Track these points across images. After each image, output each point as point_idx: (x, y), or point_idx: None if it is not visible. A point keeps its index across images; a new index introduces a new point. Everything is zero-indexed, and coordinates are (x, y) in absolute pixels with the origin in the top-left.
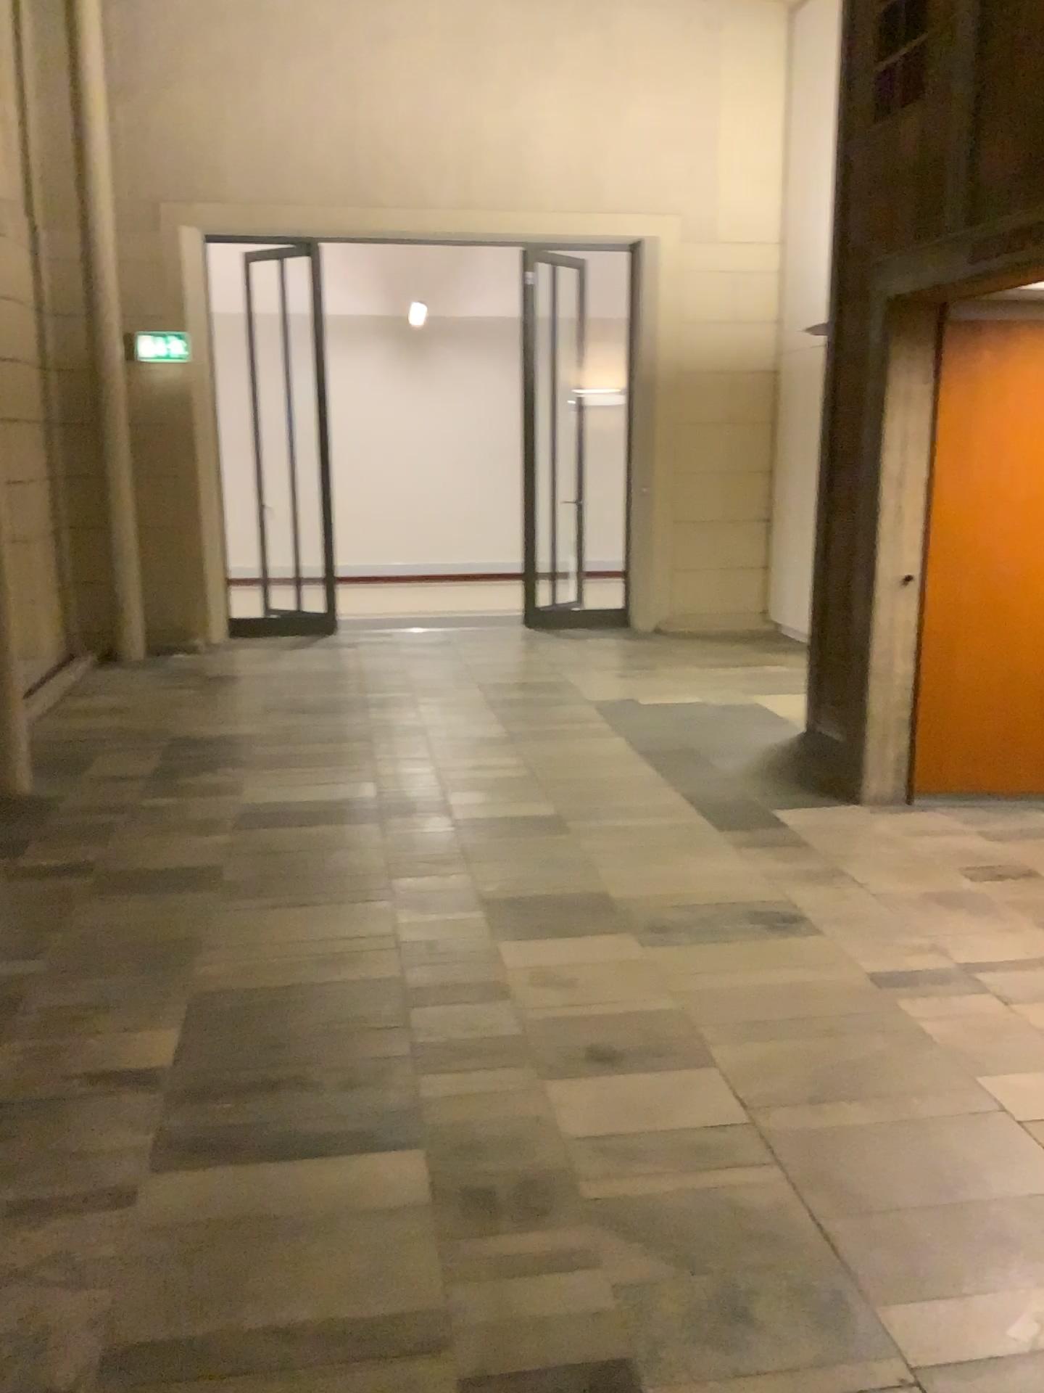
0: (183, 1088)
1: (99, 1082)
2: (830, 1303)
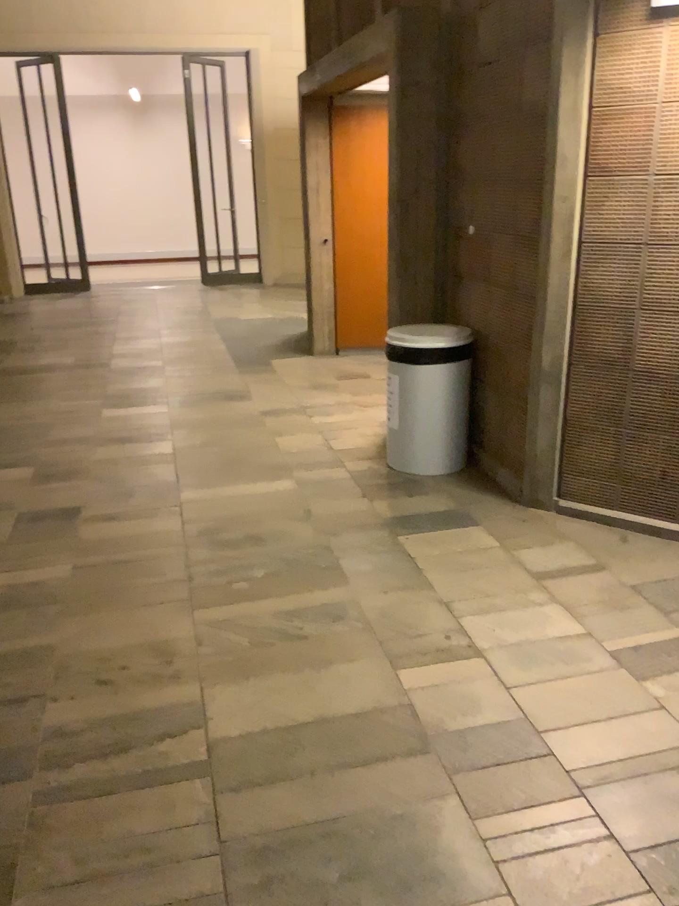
0: None
1: None
2: (161, 490)
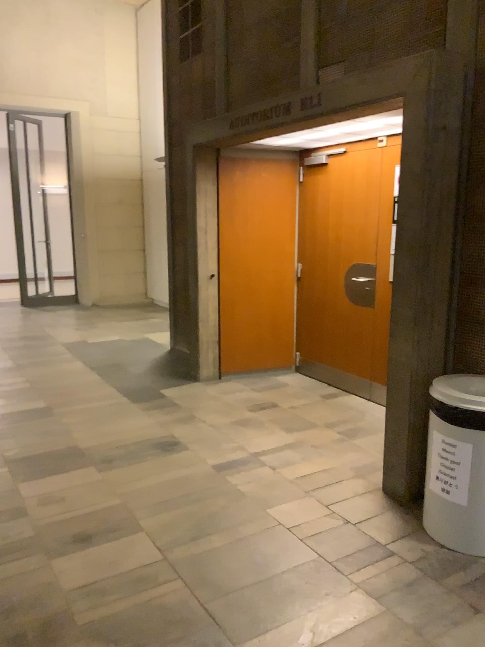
0: None
1: None
2: None
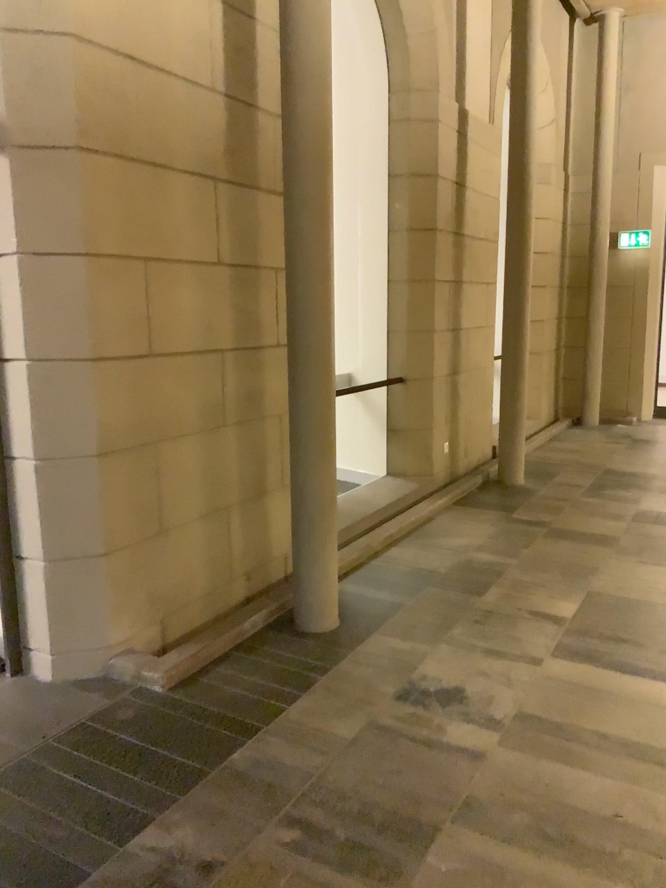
0: (575, 628)
1: (535, 615)
2: None
